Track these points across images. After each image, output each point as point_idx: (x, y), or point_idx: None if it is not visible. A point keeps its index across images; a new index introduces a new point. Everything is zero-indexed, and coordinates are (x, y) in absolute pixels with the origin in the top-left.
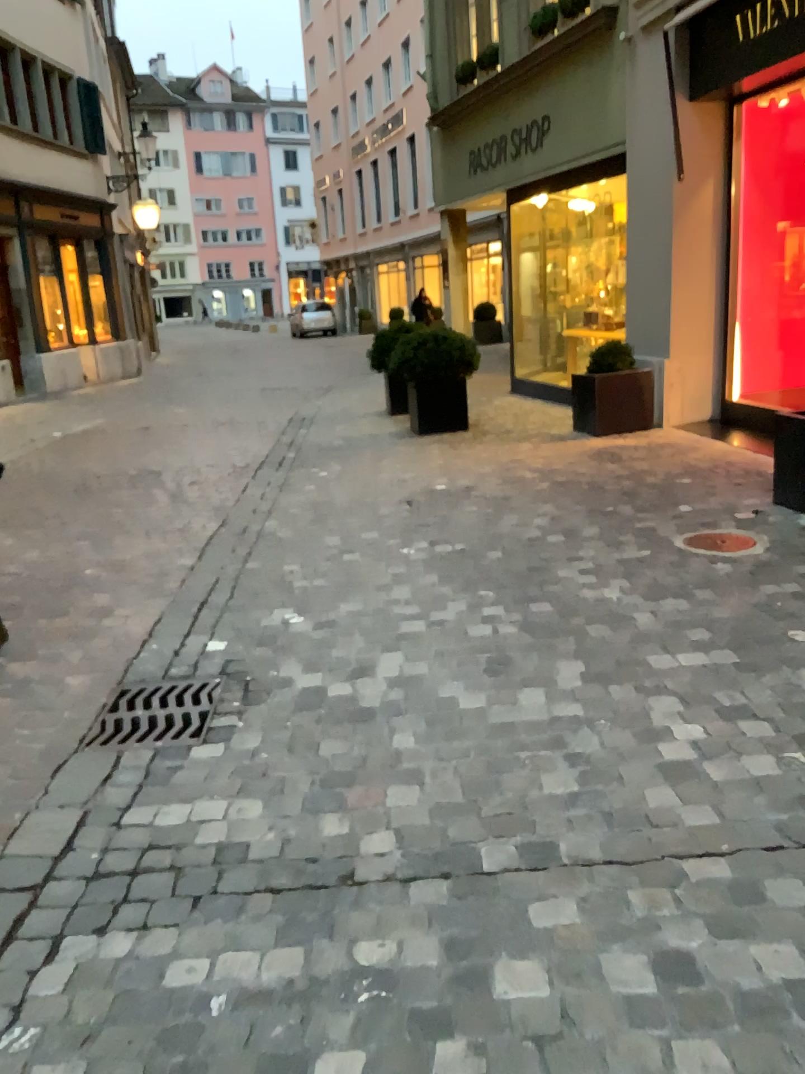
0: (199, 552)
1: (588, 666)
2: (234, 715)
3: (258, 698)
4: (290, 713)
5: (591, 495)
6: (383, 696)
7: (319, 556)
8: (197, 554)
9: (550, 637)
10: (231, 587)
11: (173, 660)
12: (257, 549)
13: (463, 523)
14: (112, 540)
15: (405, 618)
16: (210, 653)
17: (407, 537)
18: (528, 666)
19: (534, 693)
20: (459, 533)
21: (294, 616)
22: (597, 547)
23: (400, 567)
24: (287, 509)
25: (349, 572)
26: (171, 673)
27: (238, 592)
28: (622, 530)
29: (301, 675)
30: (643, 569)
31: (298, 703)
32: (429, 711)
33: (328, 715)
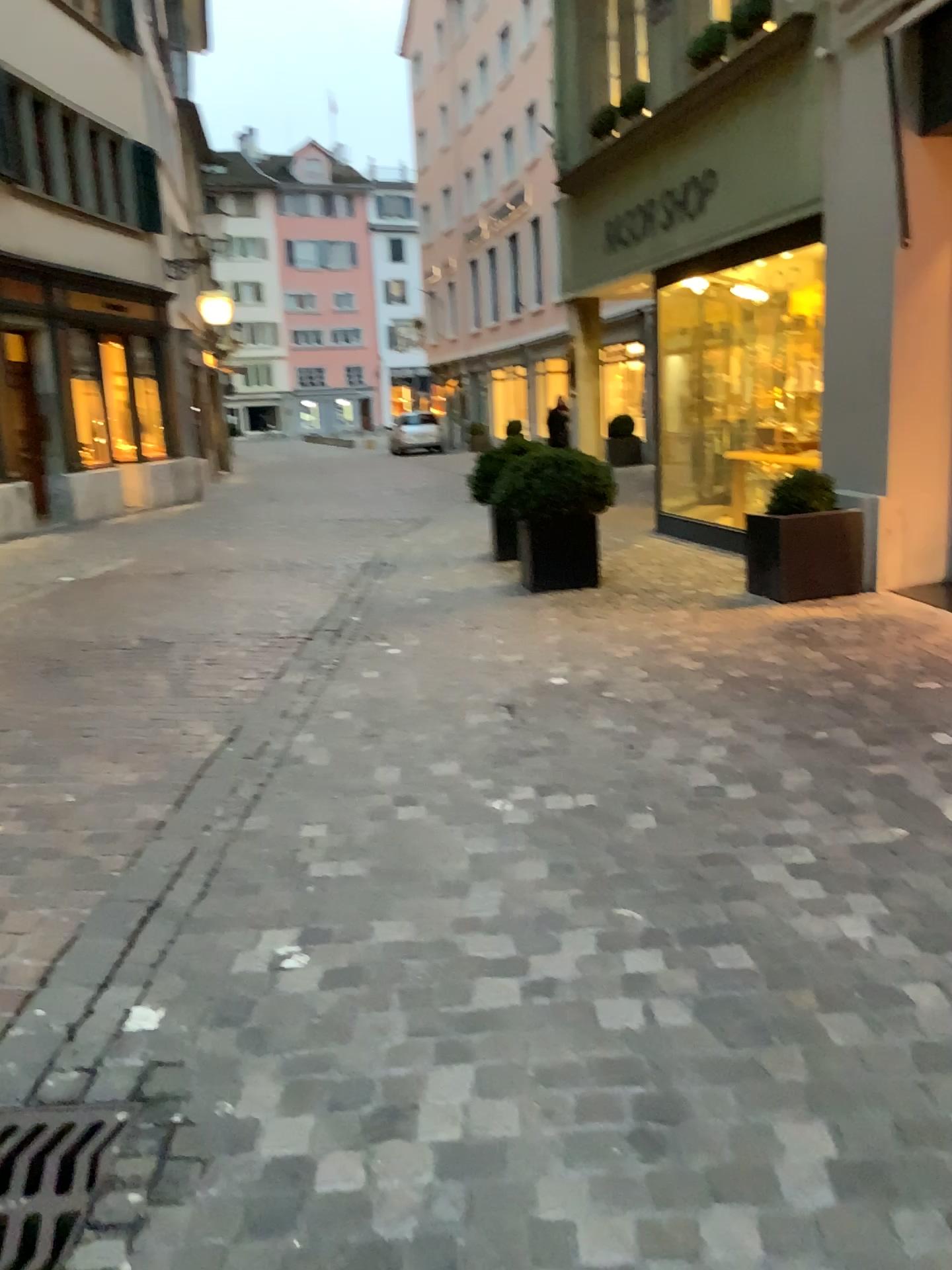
0: (177, 797)
1: (845, 1147)
2: (121, 1242)
3: (178, 1188)
4: (232, 1241)
5: (794, 710)
6: (425, 1209)
7: (361, 813)
8: (172, 803)
9: (756, 1042)
10: (205, 878)
11: (55, 1058)
12: (266, 796)
13: (594, 754)
14: (51, 770)
15: (487, 973)
16: (126, 1040)
17: (505, 781)
18: (720, 1130)
19: (741, 1226)
20: (587, 776)
21: (295, 952)
22: (817, 818)
23: (488, 845)
24: (330, 718)
25: (404, 853)
26: (40, 1096)
27: (213, 890)
28: (854, 783)
29: (275, 1123)
30: (908, 874)
31: (252, 1210)
32: (517, 1269)
33: (306, 1260)
